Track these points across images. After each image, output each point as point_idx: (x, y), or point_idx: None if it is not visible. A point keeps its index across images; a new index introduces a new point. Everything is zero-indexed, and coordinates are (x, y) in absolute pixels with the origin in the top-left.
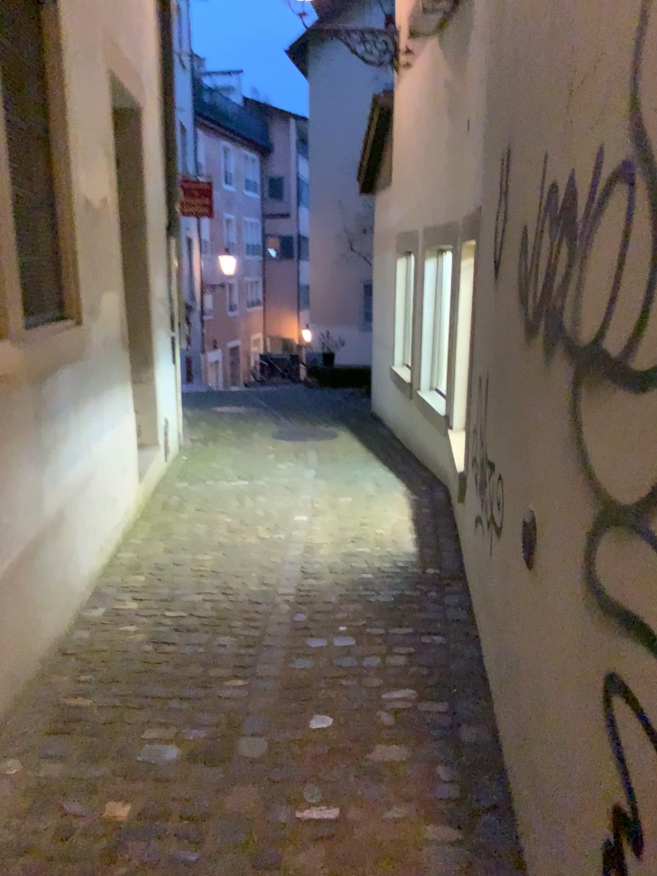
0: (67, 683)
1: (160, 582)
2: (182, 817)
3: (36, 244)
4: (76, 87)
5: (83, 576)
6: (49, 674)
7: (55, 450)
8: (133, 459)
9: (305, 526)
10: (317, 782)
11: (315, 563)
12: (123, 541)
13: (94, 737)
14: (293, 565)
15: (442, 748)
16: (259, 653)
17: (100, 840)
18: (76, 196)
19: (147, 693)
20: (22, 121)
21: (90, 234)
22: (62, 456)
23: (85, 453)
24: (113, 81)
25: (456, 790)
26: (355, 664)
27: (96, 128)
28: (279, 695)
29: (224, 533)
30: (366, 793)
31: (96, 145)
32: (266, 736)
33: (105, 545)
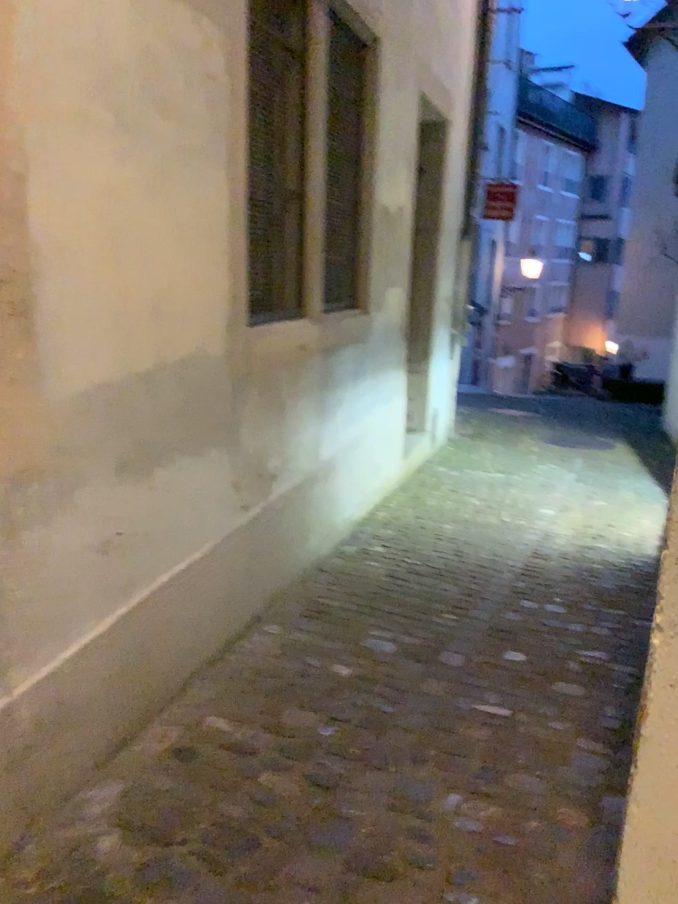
0: (320, 589)
1: (406, 537)
2: (386, 685)
3: (338, 243)
4: (386, 112)
5: (344, 518)
6: (308, 580)
7: (334, 409)
8: (400, 435)
9: (549, 517)
10: (496, 690)
11: (548, 547)
12: (382, 502)
13: (333, 625)
14: (527, 544)
15: (613, 694)
16: (476, 601)
17: (325, 682)
18: (375, 203)
19: (378, 607)
20: (339, 145)
21: (385, 235)
22: (339, 415)
23: (358, 418)
24: (422, 100)
25: (615, 723)
26: (558, 624)
27: (400, 144)
28: (484, 631)
29: (471, 511)
30: (534, 706)
31: (399, 158)
32: (464, 654)
33: (366, 501)
